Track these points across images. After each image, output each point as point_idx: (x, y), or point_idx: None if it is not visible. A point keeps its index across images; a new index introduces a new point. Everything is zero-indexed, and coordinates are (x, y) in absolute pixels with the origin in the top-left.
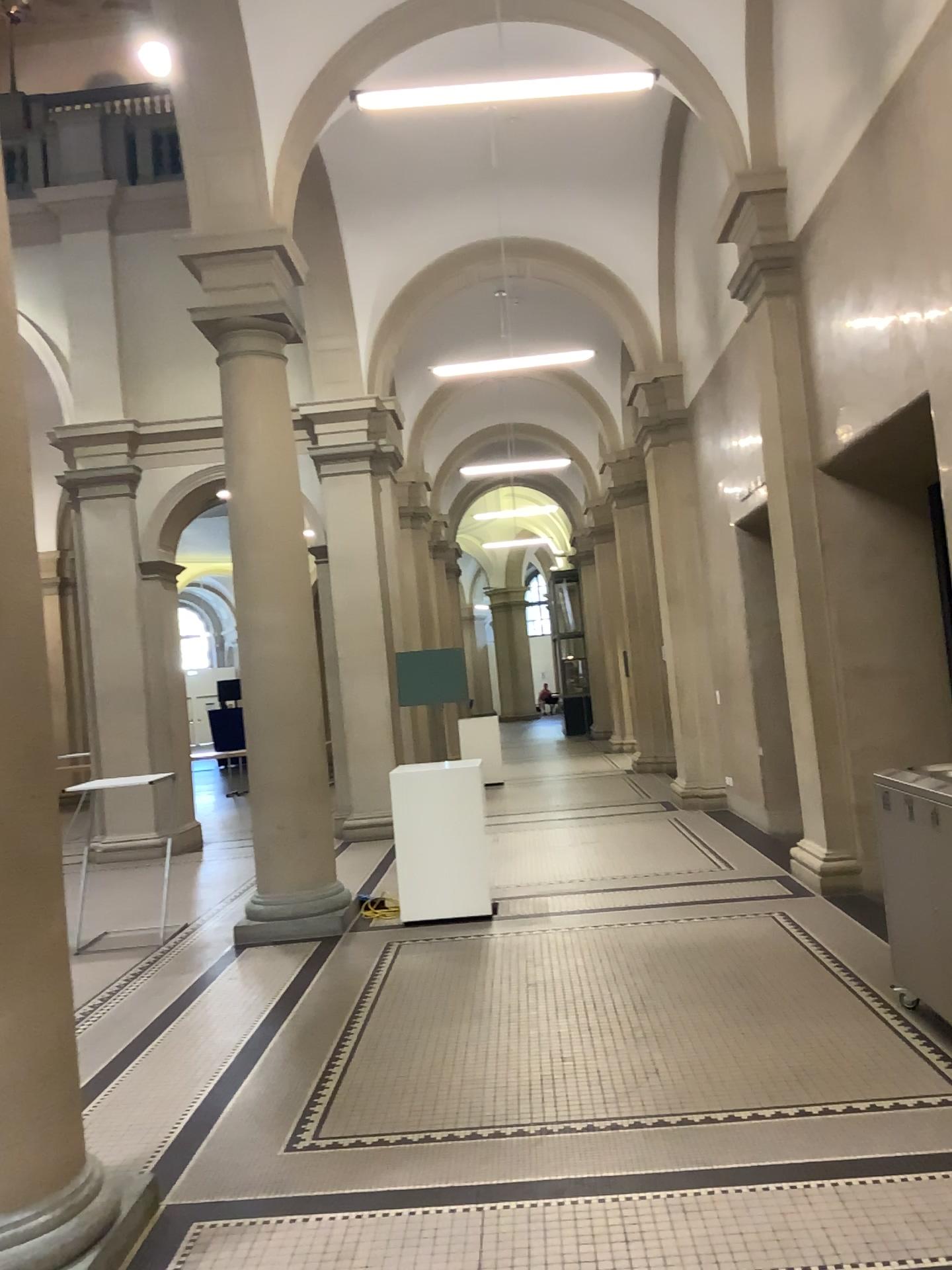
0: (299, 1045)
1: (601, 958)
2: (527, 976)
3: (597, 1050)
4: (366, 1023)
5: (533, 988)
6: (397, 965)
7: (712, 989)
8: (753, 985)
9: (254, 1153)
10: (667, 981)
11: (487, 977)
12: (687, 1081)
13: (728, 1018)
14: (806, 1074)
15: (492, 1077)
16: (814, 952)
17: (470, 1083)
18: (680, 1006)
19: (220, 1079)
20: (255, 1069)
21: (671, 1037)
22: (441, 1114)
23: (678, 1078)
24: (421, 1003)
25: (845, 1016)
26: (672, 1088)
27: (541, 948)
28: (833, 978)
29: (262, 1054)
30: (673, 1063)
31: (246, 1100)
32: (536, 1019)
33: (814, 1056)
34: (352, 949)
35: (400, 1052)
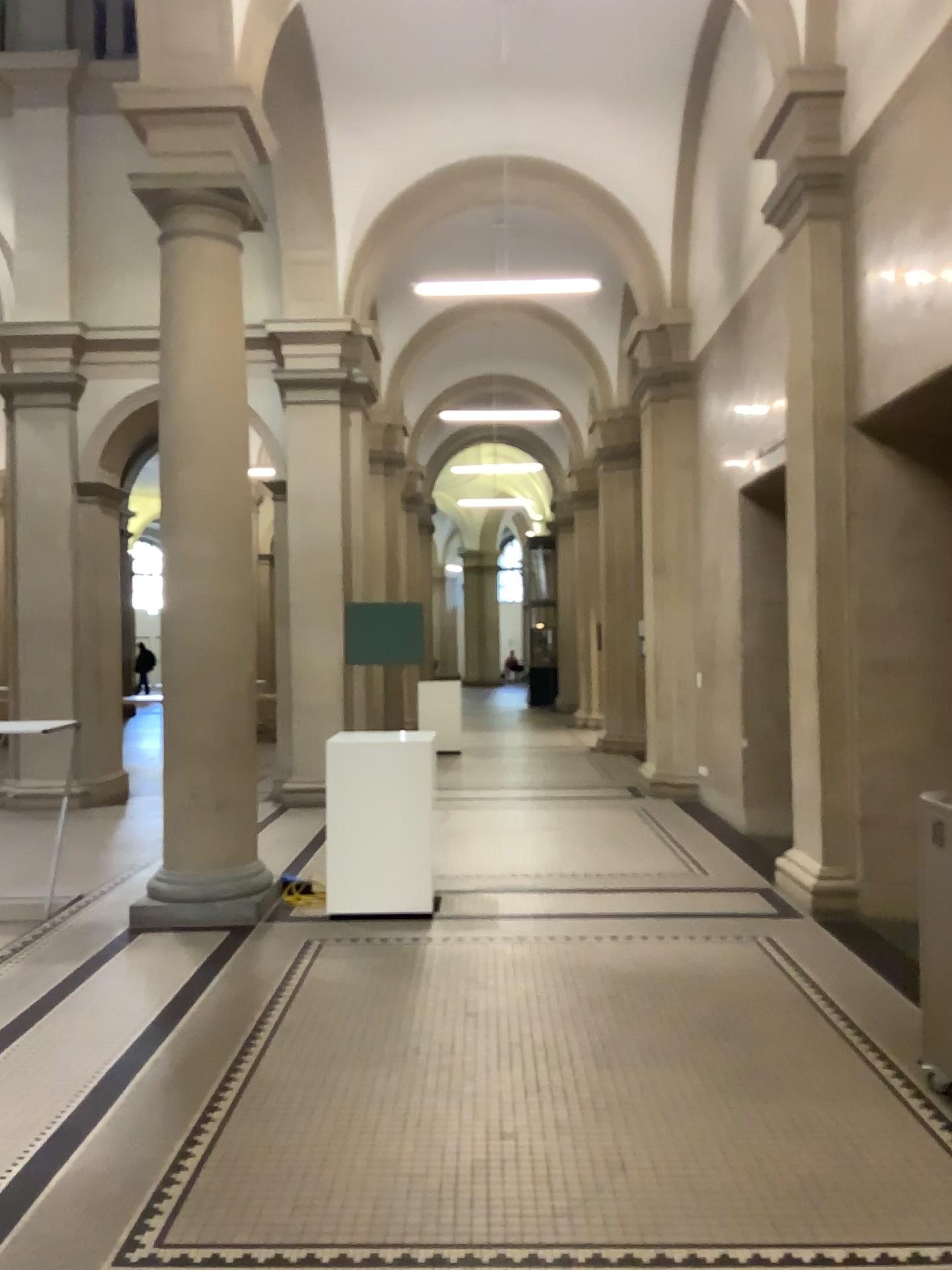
0: (168, 1085)
1: (556, 986)
2: (466, 1005)
3: (547, 1127)
4: (259, 1059)
5: (471, 1024)
6: (311, 975)
7: (692, 1044)
8: (743, 1042)
9: (68, 1267)
10: (636, 1026)
11: (417, 1001)
12: (663, 1188)
13: (713, 1091)
14: (819, 1191)
15: (407, 1160)
16: (814, 999)
17: (378, 1167)
18: (653, 1066)
19: (54, 1132)
20: (104, 1119)
21: (642, 1115)
22: (334, 1218)
23: (652, 1184)
24: (332, 1034)
25: (861, 1099)
26: (644, 1201)
27: (485, 967)
28: (841, 1041)
29: (119, 1096)
30: (644, 1158)
31: (81, 1171)
32: (472, 1071)
33: (827, 1160)
34: (261, 949)
35: (294, 1109)
